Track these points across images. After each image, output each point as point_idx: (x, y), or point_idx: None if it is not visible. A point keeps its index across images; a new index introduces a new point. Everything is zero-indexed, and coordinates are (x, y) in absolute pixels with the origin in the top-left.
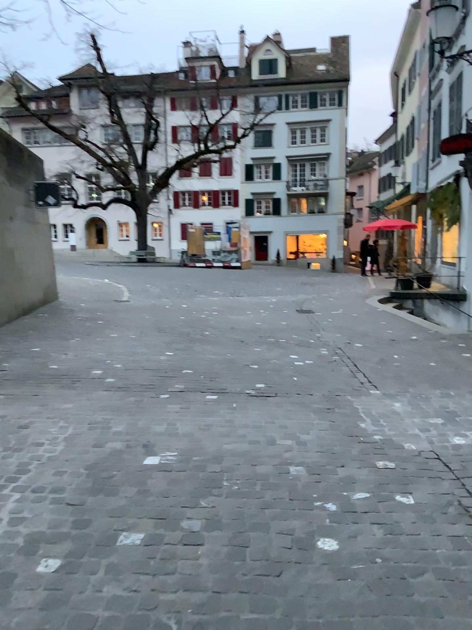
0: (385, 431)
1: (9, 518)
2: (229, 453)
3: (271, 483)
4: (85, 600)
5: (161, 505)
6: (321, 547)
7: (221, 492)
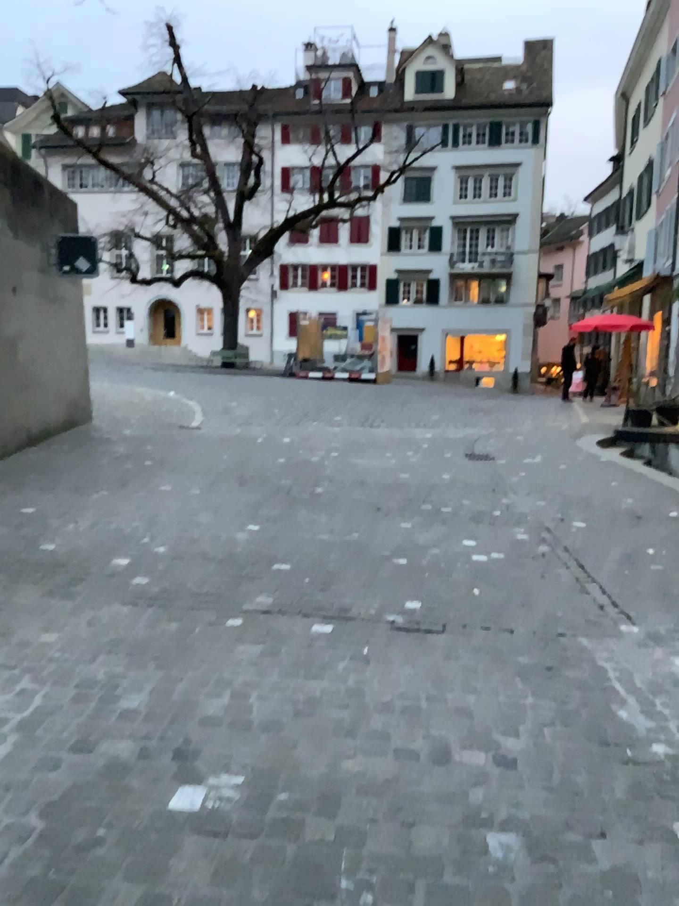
0: (674, 736)
1: None
2: (353, 786)
3: (448, 891)
4: None
5: None
6: None
7: None
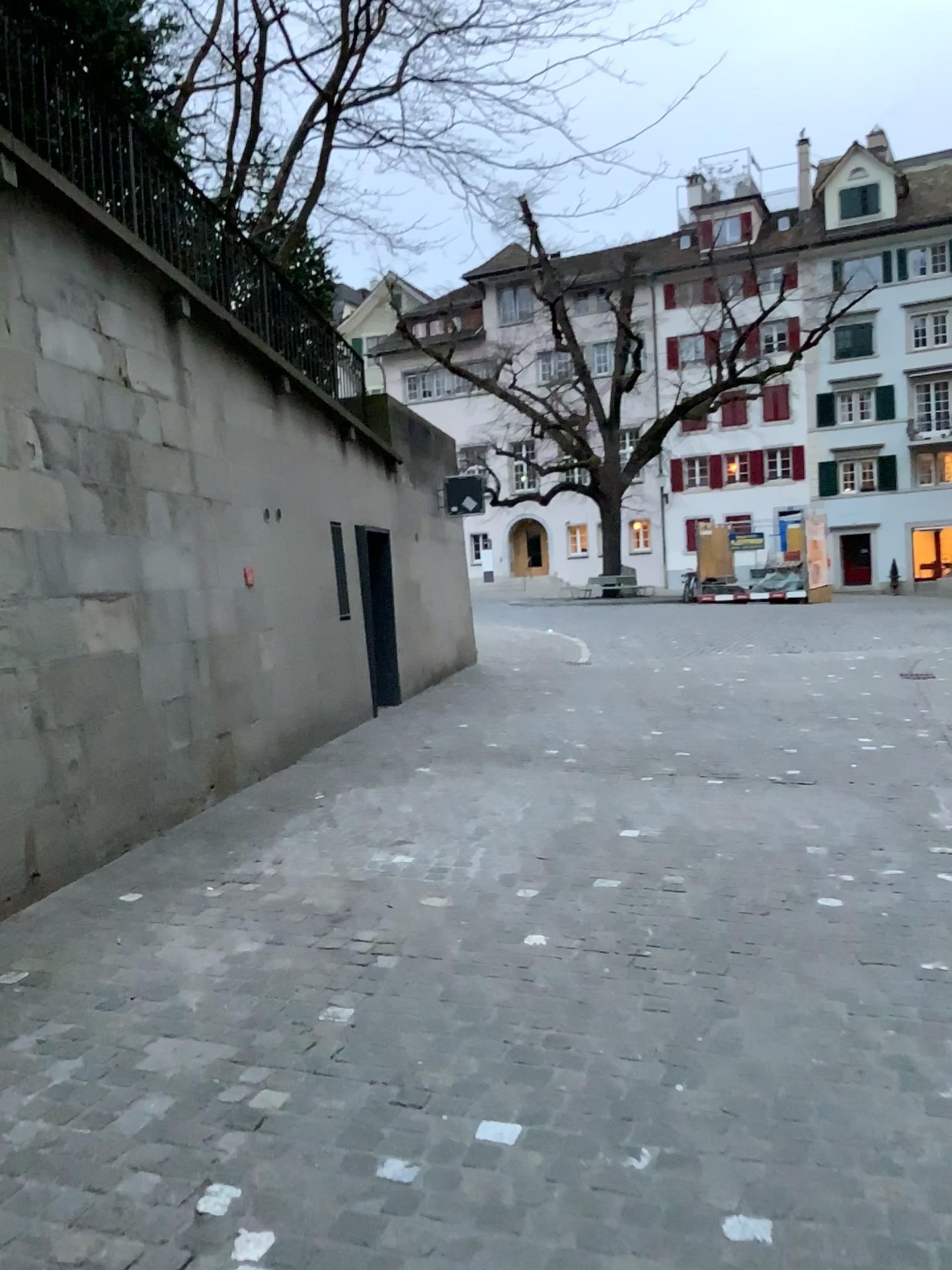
0: None
1: (481, 865)
2: (730, 831)
3: (777, 857)
4: (567, 912)
5: (641, 864)
6: (820, 901)
7: (714, 860)
